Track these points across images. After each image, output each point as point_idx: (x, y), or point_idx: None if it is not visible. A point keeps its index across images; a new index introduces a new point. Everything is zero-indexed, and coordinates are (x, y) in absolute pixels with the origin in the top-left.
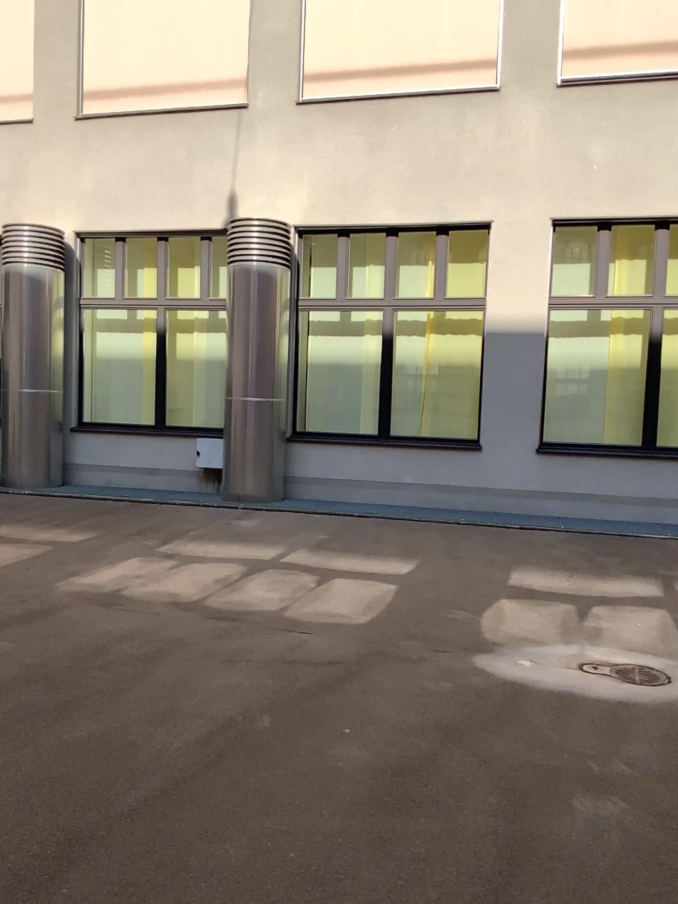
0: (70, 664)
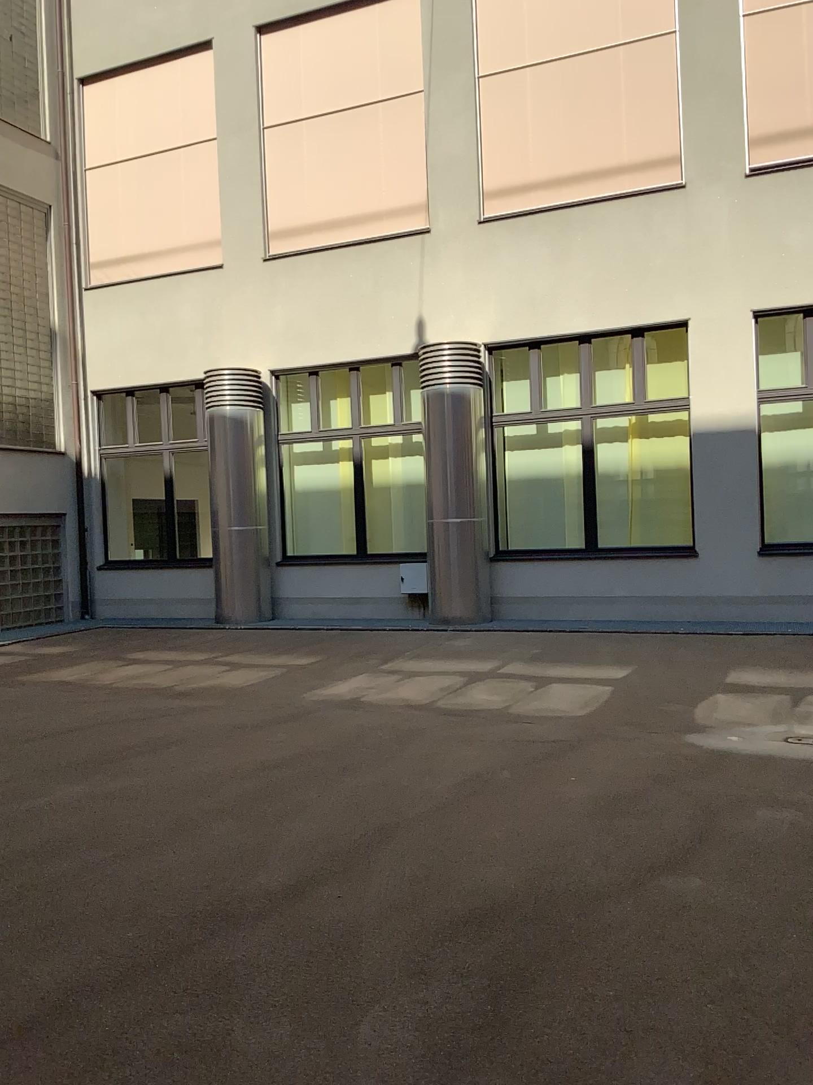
0: (339, 744)
